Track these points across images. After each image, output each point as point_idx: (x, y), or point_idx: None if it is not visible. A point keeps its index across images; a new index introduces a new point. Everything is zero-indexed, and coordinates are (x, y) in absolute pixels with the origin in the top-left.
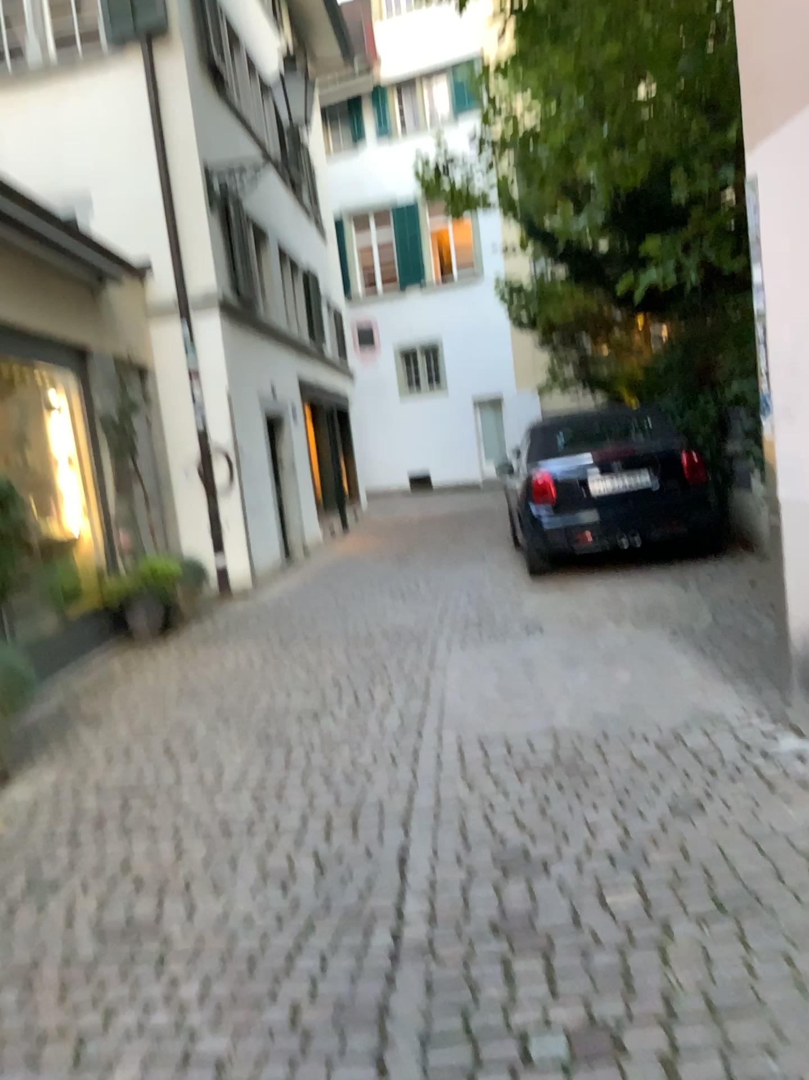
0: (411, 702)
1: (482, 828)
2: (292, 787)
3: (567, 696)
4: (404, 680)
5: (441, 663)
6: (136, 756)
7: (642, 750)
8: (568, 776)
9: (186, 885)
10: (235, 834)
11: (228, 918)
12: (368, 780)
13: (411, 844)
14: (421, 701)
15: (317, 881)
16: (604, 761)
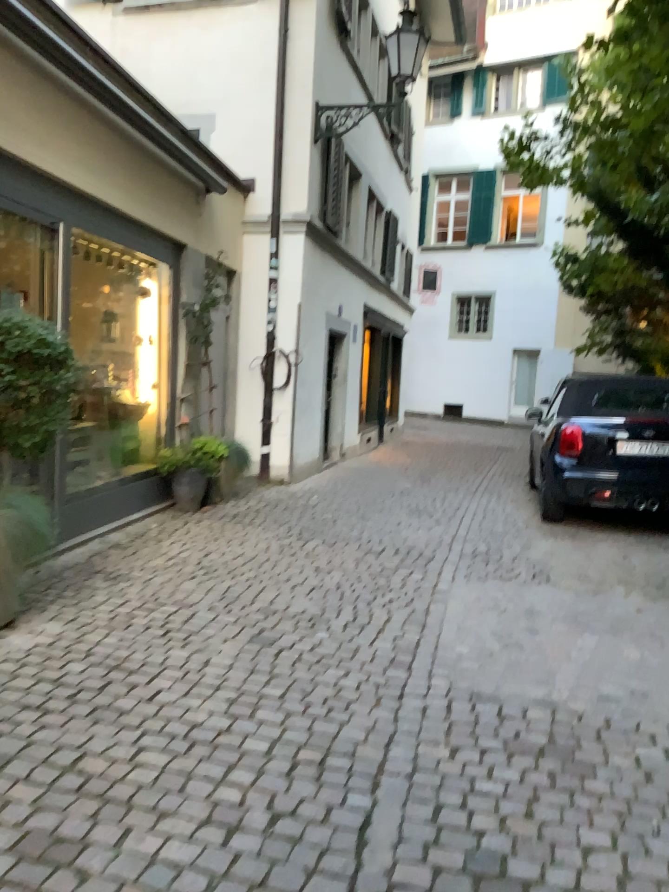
0: (408, 631)
1: (457, 817)
2: (268, 706)
3: (569, 664)
4: (406, 605)
5: (444, 594)
6: (132, 631)
7: (650, 757)
8: (562, 771)
9: (126, 807)
10: (195, 752)
11: (152, 870)
12: (346, 715)
13: (376, 818)
14: (417, 632)
15: (262, 842)
16: (605, 760)
